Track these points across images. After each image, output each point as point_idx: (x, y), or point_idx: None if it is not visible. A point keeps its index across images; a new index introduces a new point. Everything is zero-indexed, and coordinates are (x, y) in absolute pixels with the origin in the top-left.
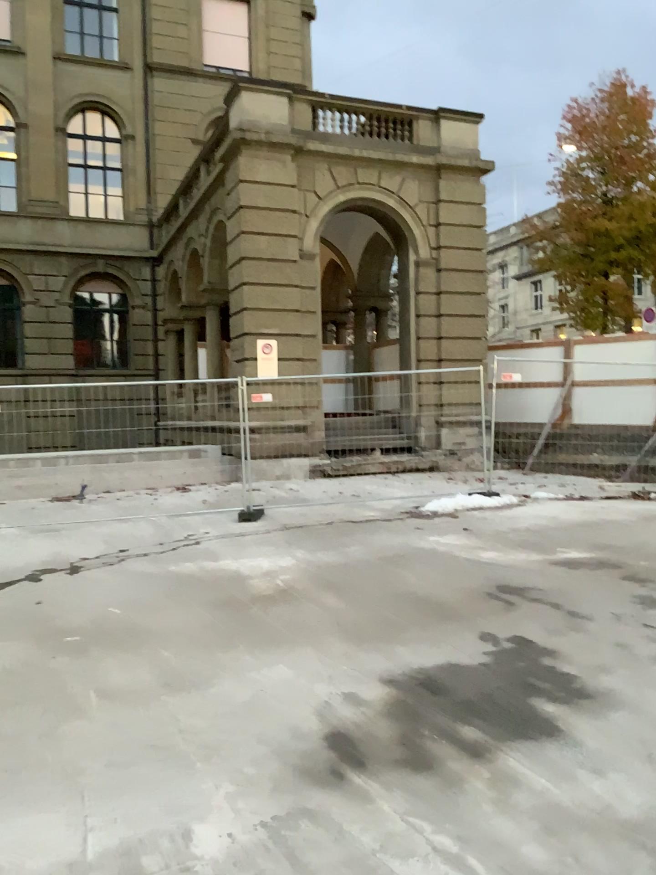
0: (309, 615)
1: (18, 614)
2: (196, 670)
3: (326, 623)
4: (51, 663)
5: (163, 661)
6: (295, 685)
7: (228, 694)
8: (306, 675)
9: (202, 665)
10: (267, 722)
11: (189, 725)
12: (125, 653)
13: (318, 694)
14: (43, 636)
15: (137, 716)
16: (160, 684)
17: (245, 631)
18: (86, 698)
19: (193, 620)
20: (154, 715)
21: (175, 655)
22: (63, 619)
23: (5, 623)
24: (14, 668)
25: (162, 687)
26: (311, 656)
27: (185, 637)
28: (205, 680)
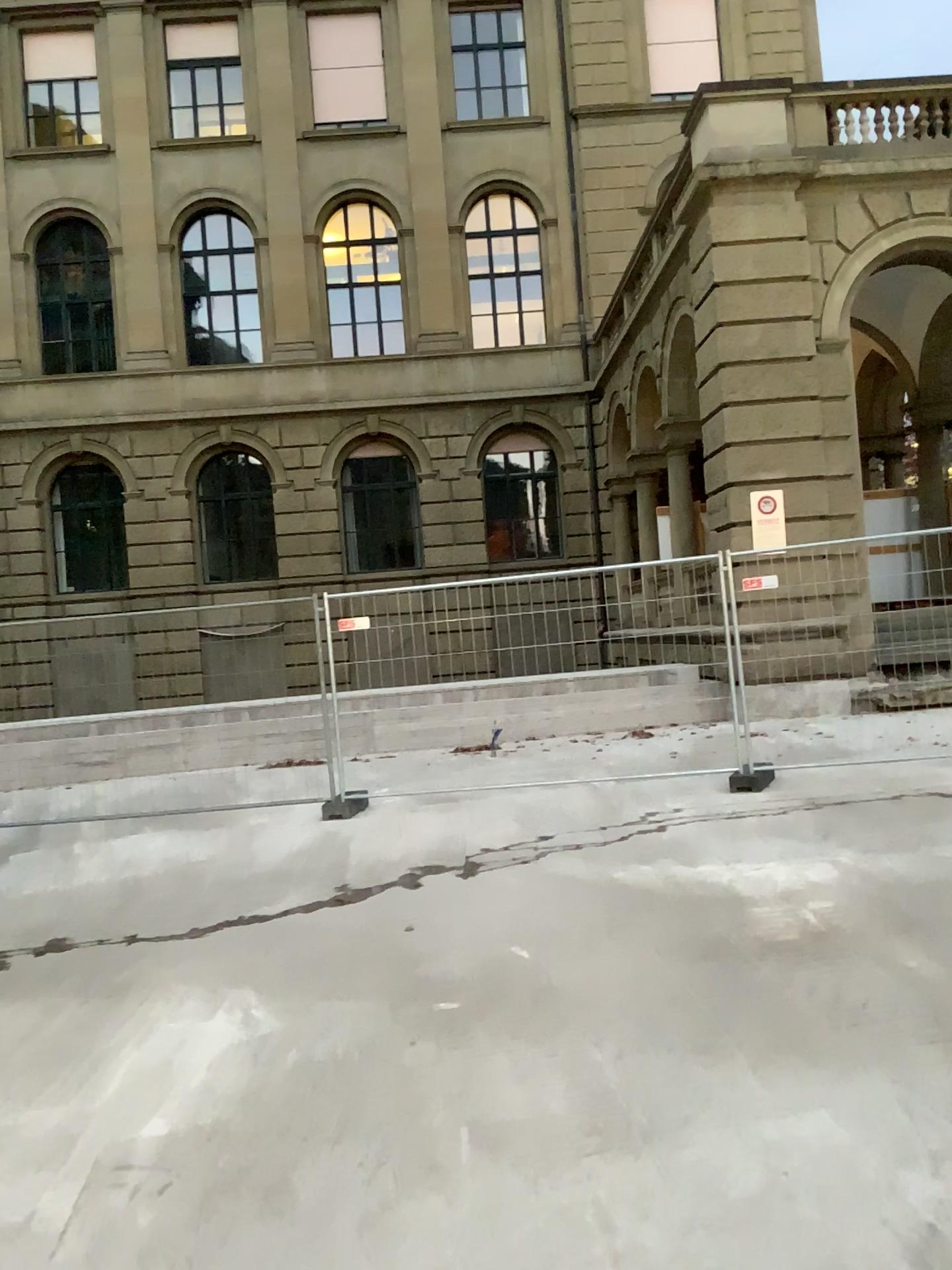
0: (873, 992)
1: (372, 952)
2: (655, 1101)
3: (911, 1013)
4: (408, 1053)
5: (595, 1071)
6: (858, 1166)
7: (716, 1167)
8: (879, 1140)
9: (665, 1090)
10: (800, 1261)
11: (637, 1240)
12: (530, 1046)
13: (911, 1199)
14: (403, 999)
15: (539, 1200)
16: (586, 1125)
17: (749, 1017)
18: (455, 1141)
19: (652, 985)
20: (571, 1202)
21: (618, 1060)
22: (439, 968)
23: (351, 968)
24: (349, 1059)
25: (589, 1135)
26: (887, 1093)
27: (636, 1021)
28: (671, 1128)
